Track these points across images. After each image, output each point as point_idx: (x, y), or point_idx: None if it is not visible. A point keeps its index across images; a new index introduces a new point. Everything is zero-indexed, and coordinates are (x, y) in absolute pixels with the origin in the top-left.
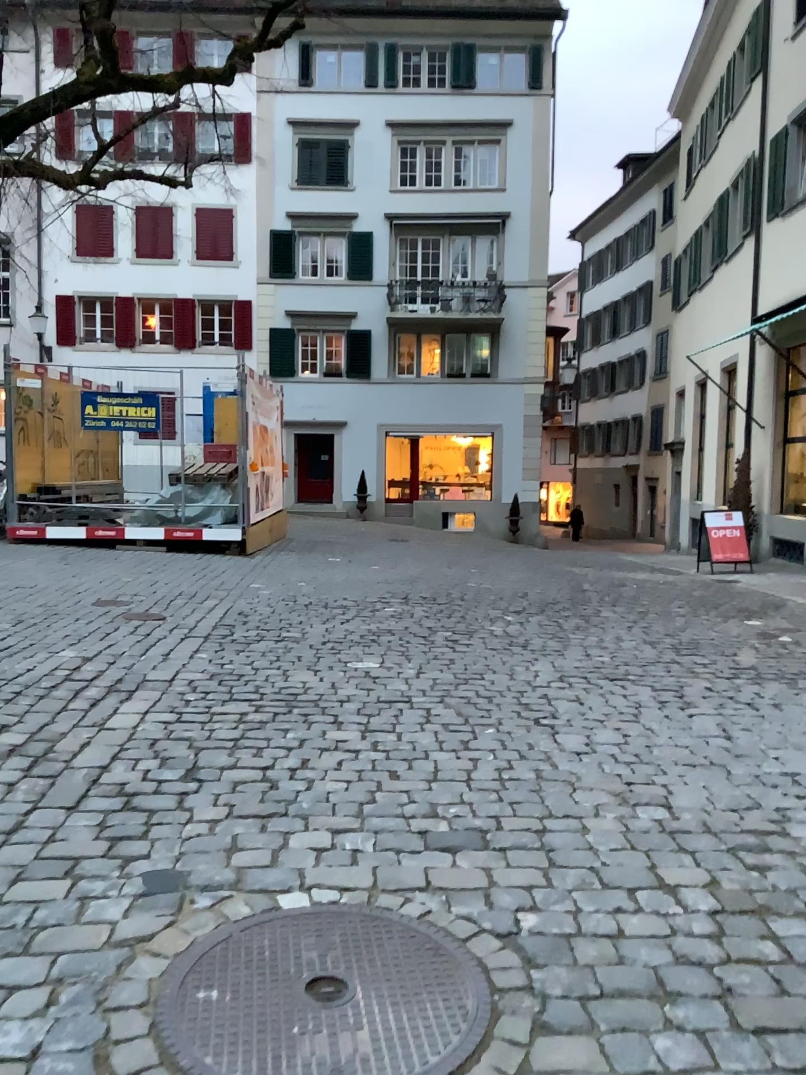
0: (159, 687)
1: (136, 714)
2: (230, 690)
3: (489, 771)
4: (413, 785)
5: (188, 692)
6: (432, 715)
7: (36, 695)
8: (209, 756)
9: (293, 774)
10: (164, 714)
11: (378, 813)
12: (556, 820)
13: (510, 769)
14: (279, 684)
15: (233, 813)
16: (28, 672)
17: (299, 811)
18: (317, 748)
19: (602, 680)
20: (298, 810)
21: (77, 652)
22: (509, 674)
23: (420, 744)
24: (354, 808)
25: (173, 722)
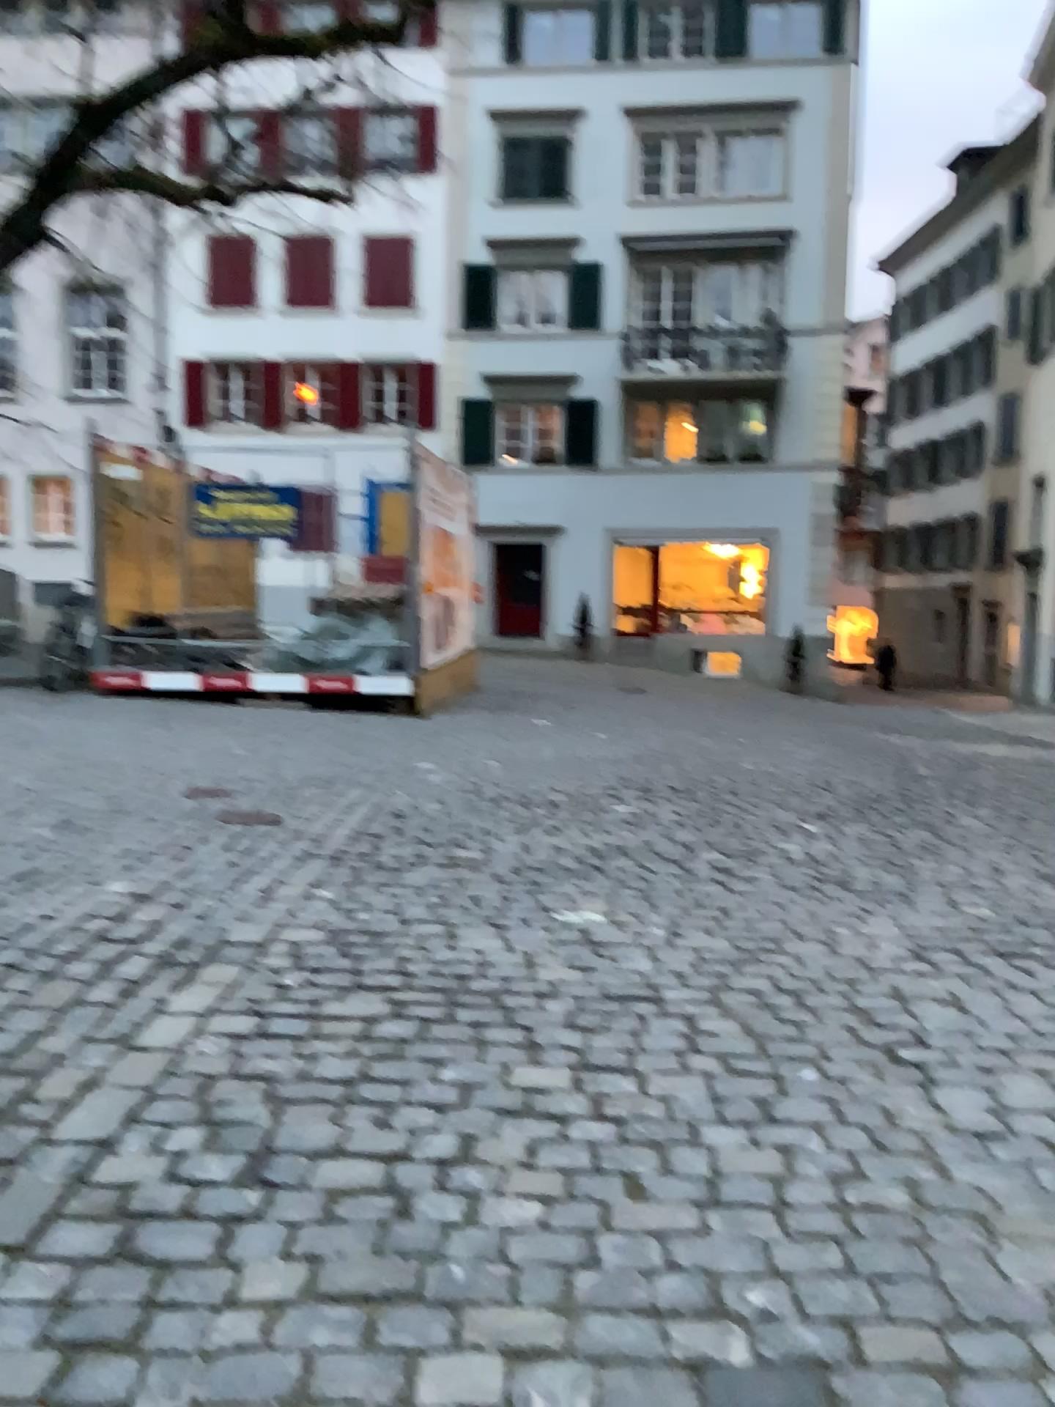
0: (239, 960)
1: (186, 1021)
2: (355, 968)
3: (818, 1182)
4: (672, 1223)
5: (283, 973)
6: (698, 1031)
7: (33, 973)
8: (292, 1127)
9: (441, 1179)
10: (233, 1021)
11: (603, 1306)
12: (978, 1345)
13: (860, 1181)
14: (439, 957)
15: (310, 1291)
16: (32, 926)
17: (441, 1293)
18: (490, 1111)
19: (990, 957)
20: (441, 1287)
21: (122, 887)
22: (826, 940)
23: (681, 1105)
24: (552, 1288)
25: (245, 1040)
